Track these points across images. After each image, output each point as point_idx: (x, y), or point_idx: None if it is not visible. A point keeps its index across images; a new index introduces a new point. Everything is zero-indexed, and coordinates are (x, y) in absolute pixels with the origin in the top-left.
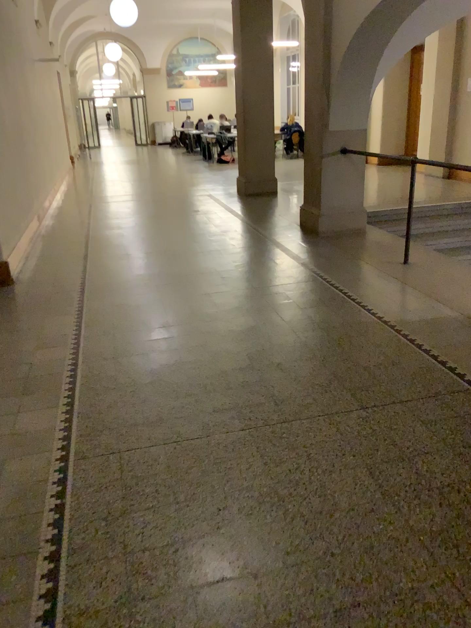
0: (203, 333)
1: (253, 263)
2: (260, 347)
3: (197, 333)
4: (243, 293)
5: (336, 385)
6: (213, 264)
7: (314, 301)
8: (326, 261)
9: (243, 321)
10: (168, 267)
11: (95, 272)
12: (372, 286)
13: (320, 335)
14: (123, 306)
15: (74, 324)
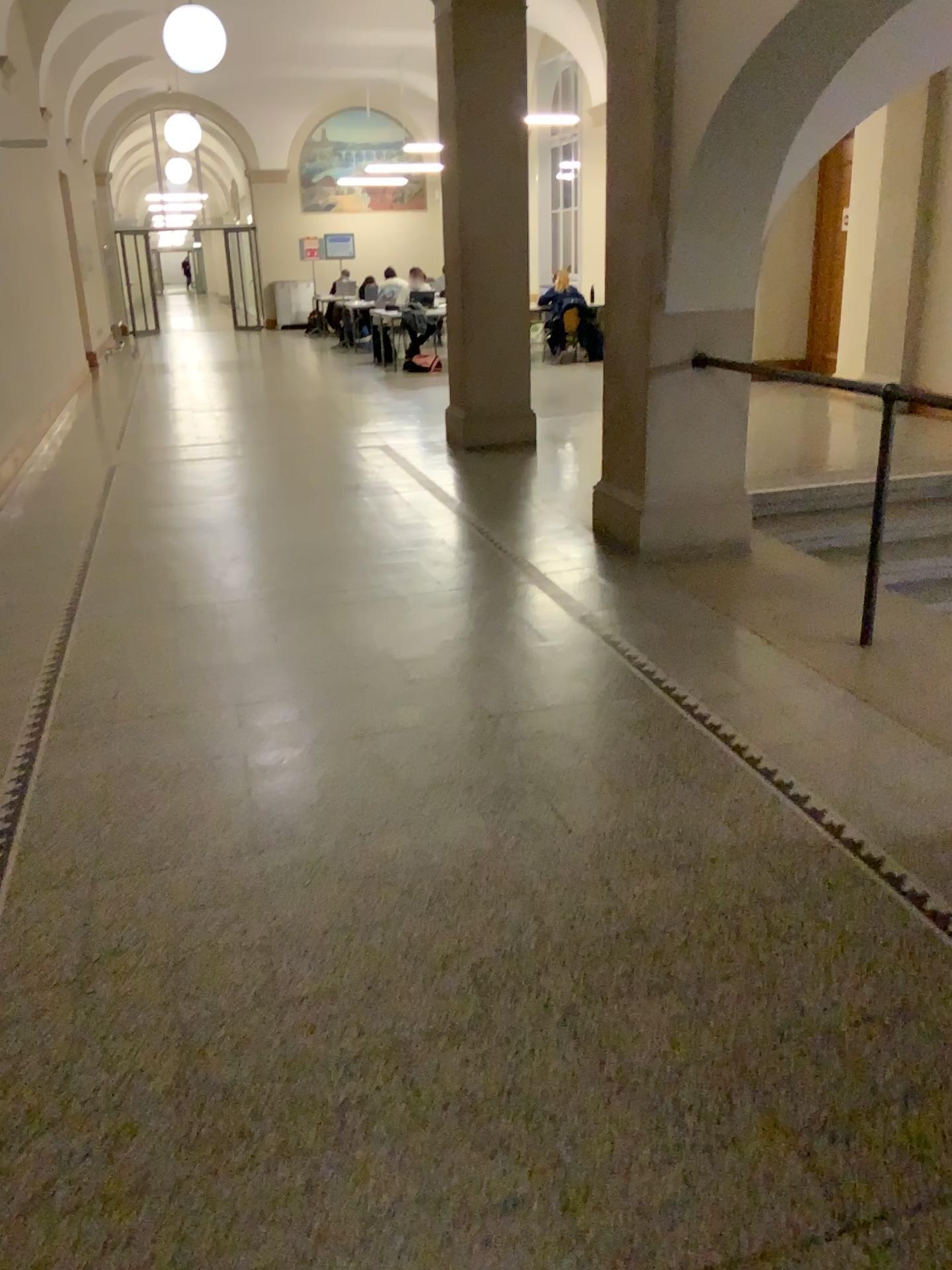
0: (352, 878)
1: (486, 638)
2: (514, 937)
3: (335, 877)
4: (463, 734)
5: (749, 1107)
6: (389, 641)
7: (650, 764)
8: (668, 635)
9: (463, 836)
10: (275, 647)
11: (90, 663)
12: (795, 714)
13: (679, 889)
14: (145, 779)
15: (1, 843)
